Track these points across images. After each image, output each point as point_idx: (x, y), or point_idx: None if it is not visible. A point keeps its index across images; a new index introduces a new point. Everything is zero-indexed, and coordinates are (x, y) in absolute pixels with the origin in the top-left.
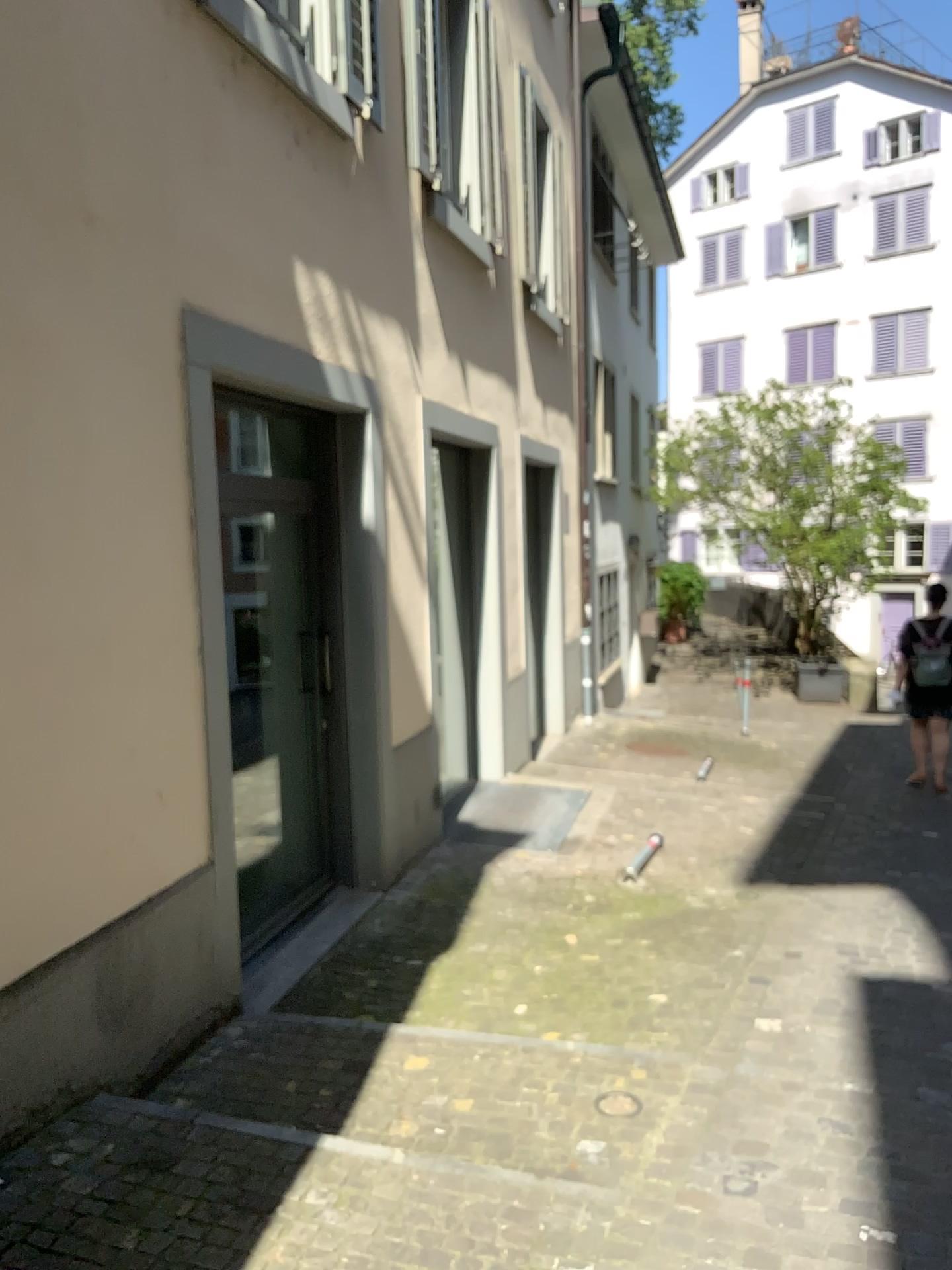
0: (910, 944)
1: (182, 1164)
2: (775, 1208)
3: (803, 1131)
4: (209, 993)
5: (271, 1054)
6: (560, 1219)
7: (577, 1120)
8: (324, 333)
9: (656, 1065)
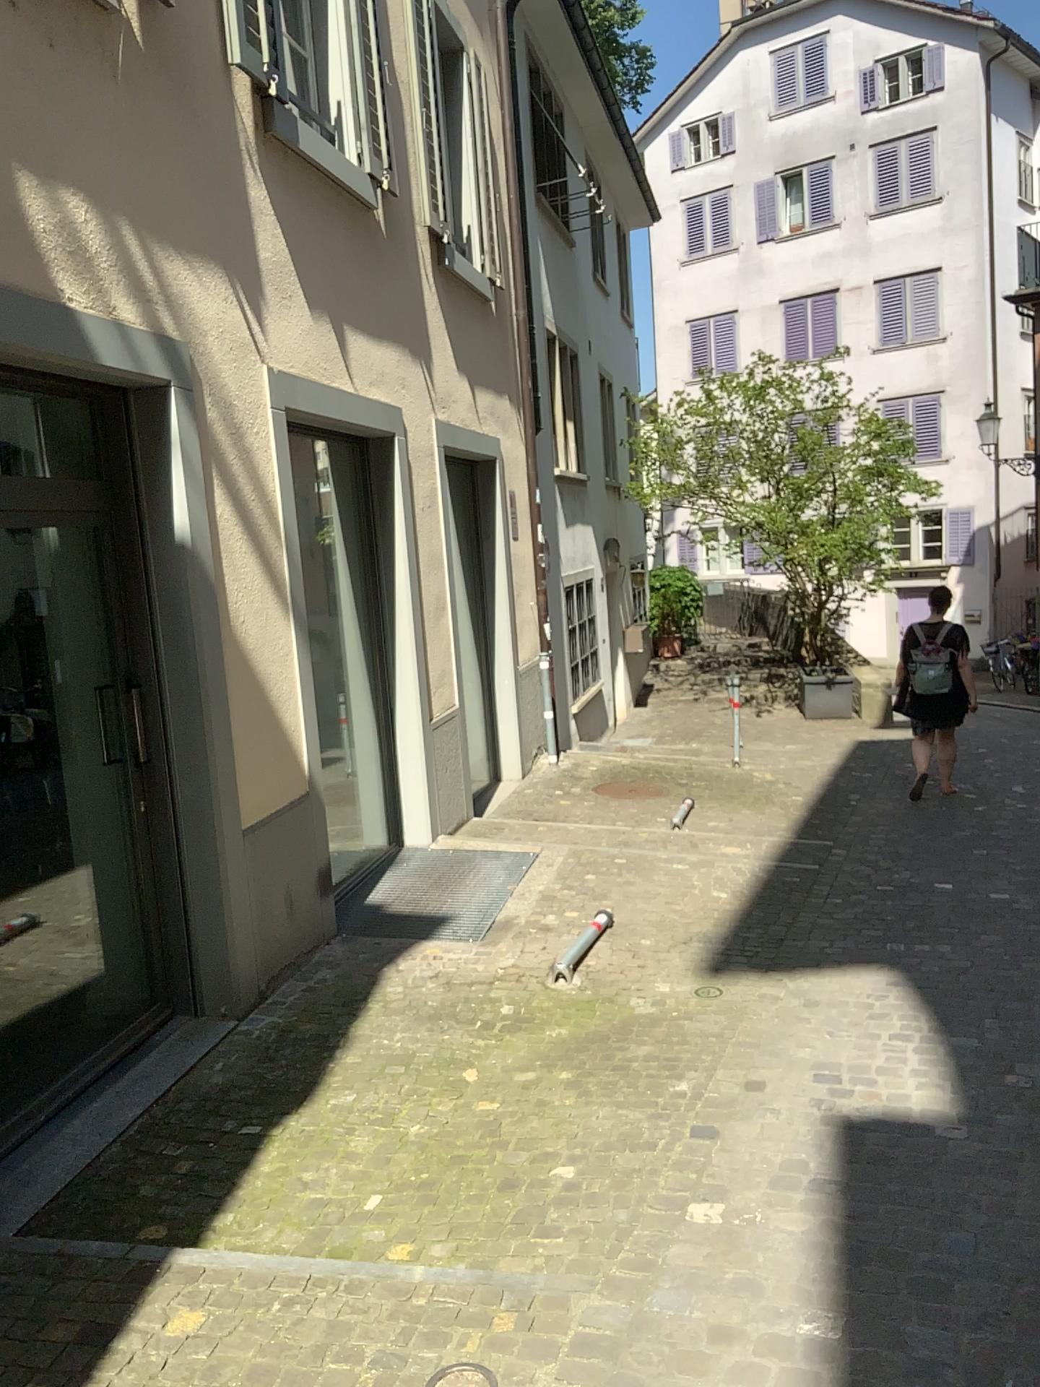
0: (911, 1058)
1: None
2: None
3: None
4: None
5: None
6: None
7: None
8: (84, 273)
9: (536, 1302)
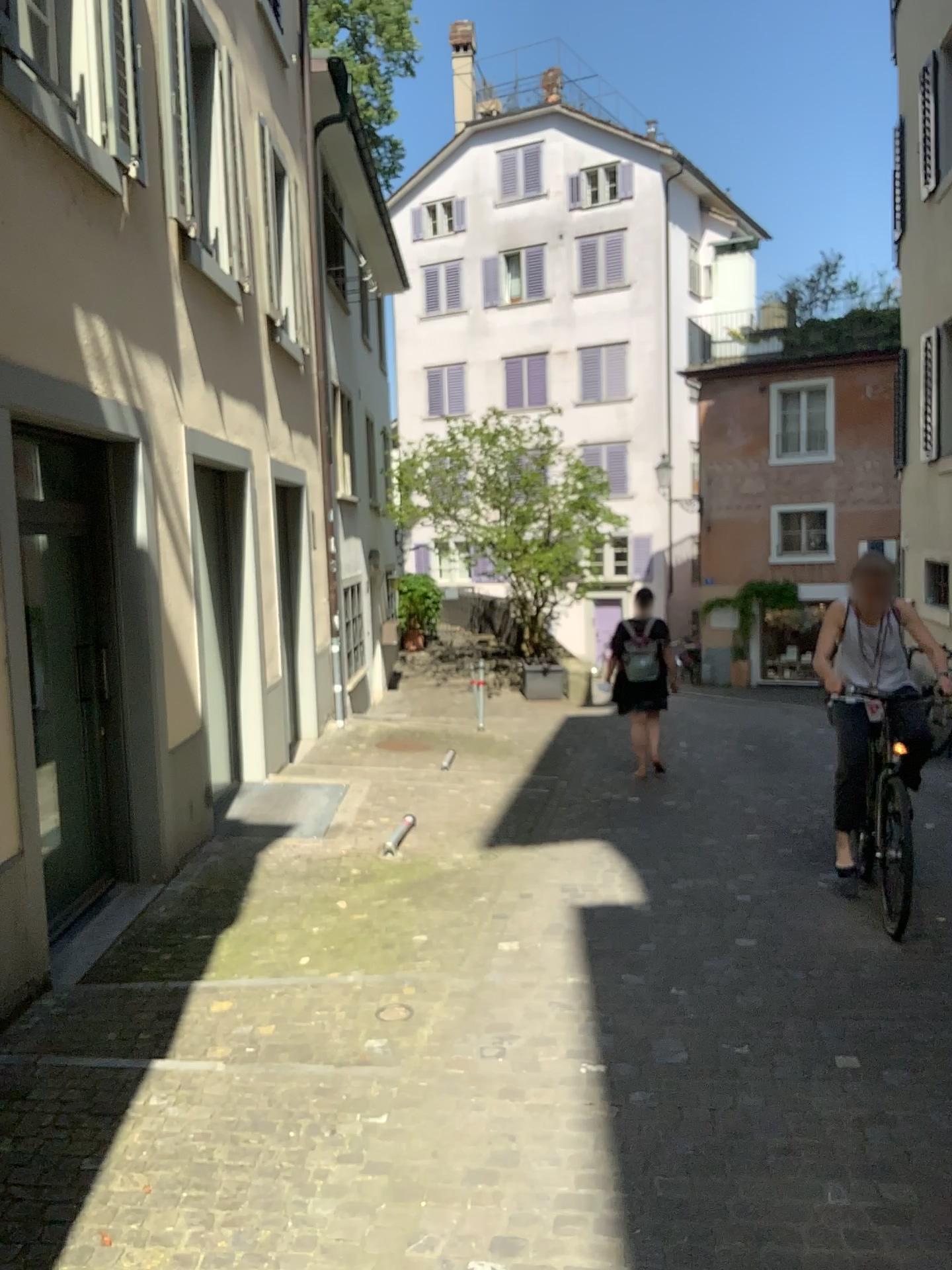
0: (618, 880)
1: (36, 1090)
2: (519, 1058)
3: (538, 1010)
4: (26, 968)
5: (89, 1014)
6: (359, 1087)
7: (364, 1026)
8: (99, 371)
9: (423, 983)
